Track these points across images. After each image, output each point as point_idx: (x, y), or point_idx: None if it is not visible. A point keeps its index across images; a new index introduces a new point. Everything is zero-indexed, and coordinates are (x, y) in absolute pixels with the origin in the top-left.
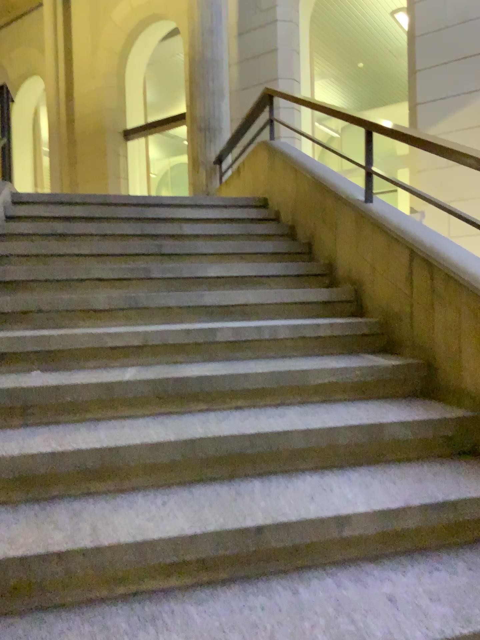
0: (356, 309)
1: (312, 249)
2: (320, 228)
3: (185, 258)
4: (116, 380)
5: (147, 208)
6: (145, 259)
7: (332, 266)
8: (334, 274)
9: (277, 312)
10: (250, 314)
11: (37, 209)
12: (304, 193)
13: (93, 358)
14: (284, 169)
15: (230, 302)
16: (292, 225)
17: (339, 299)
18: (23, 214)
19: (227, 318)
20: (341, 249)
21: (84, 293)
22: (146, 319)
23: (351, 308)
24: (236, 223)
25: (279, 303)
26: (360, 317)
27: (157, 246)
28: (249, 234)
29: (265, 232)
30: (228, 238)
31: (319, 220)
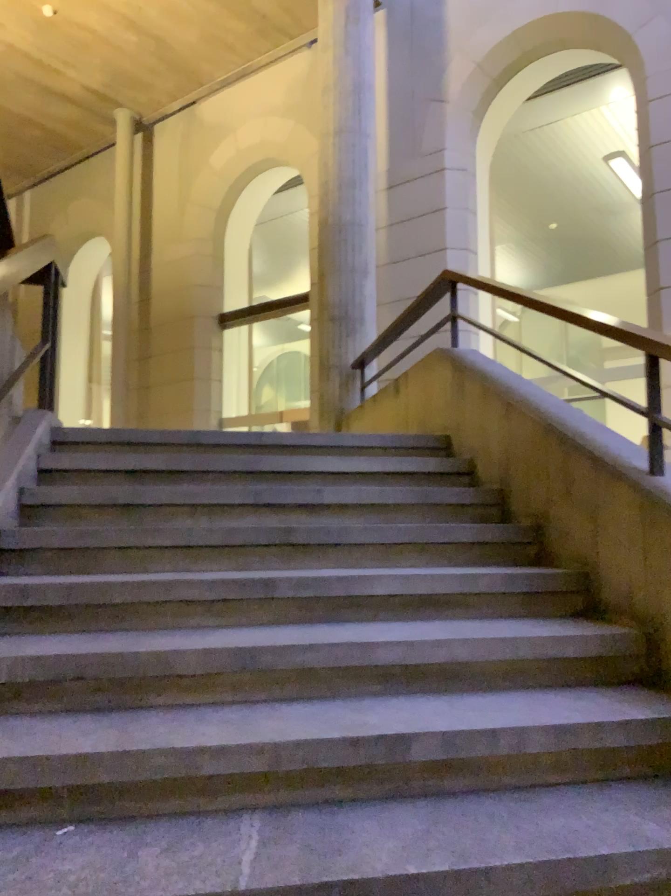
0: (649, 672)
1: (546, 540)
2: (563, 508)
3: (333, 558)
4: (226, 881)
5: (264, 454)
6: (265, 560)
7: (590, 580)
8: (593, 594)
9: (506, 679)
10: (460, 684)
11: (88, 456)
12: (526, 443)
13: (176, 798)
14: (485, 397)
15: (422, 658)
16: (503, 491)
17: (617, 651)
18: (66, 467)
19: (420, 695)
20: (609, 553)
21: (162, 639)
22: (274, 700)
23: (640, 671)
24: (409, 484)
25: (509, 661)
26: (658, 689)
27: (284, 532)
28: (433, 506)
29: (458, 502)
30: (400, 514)
31: (559, 494)
